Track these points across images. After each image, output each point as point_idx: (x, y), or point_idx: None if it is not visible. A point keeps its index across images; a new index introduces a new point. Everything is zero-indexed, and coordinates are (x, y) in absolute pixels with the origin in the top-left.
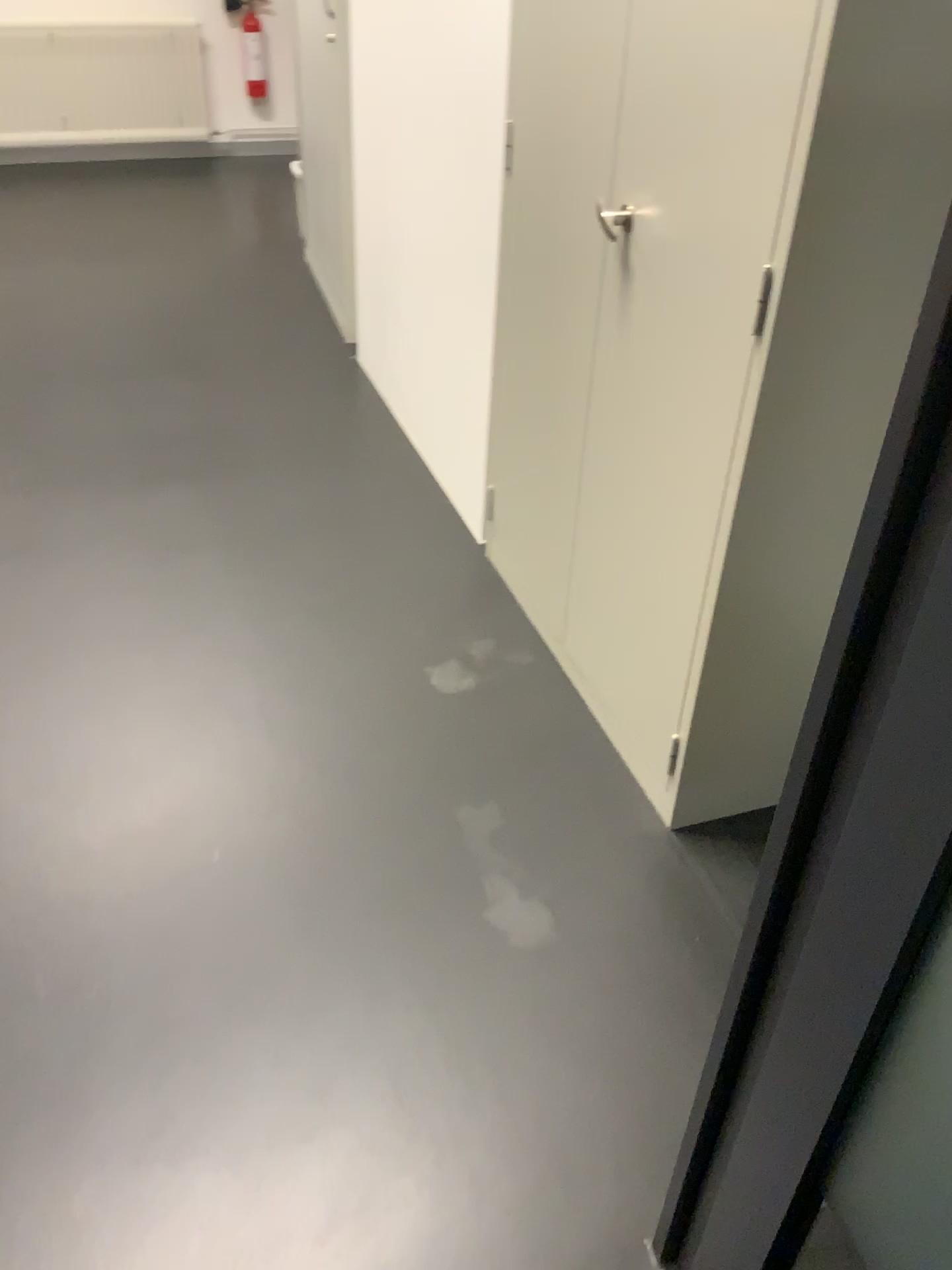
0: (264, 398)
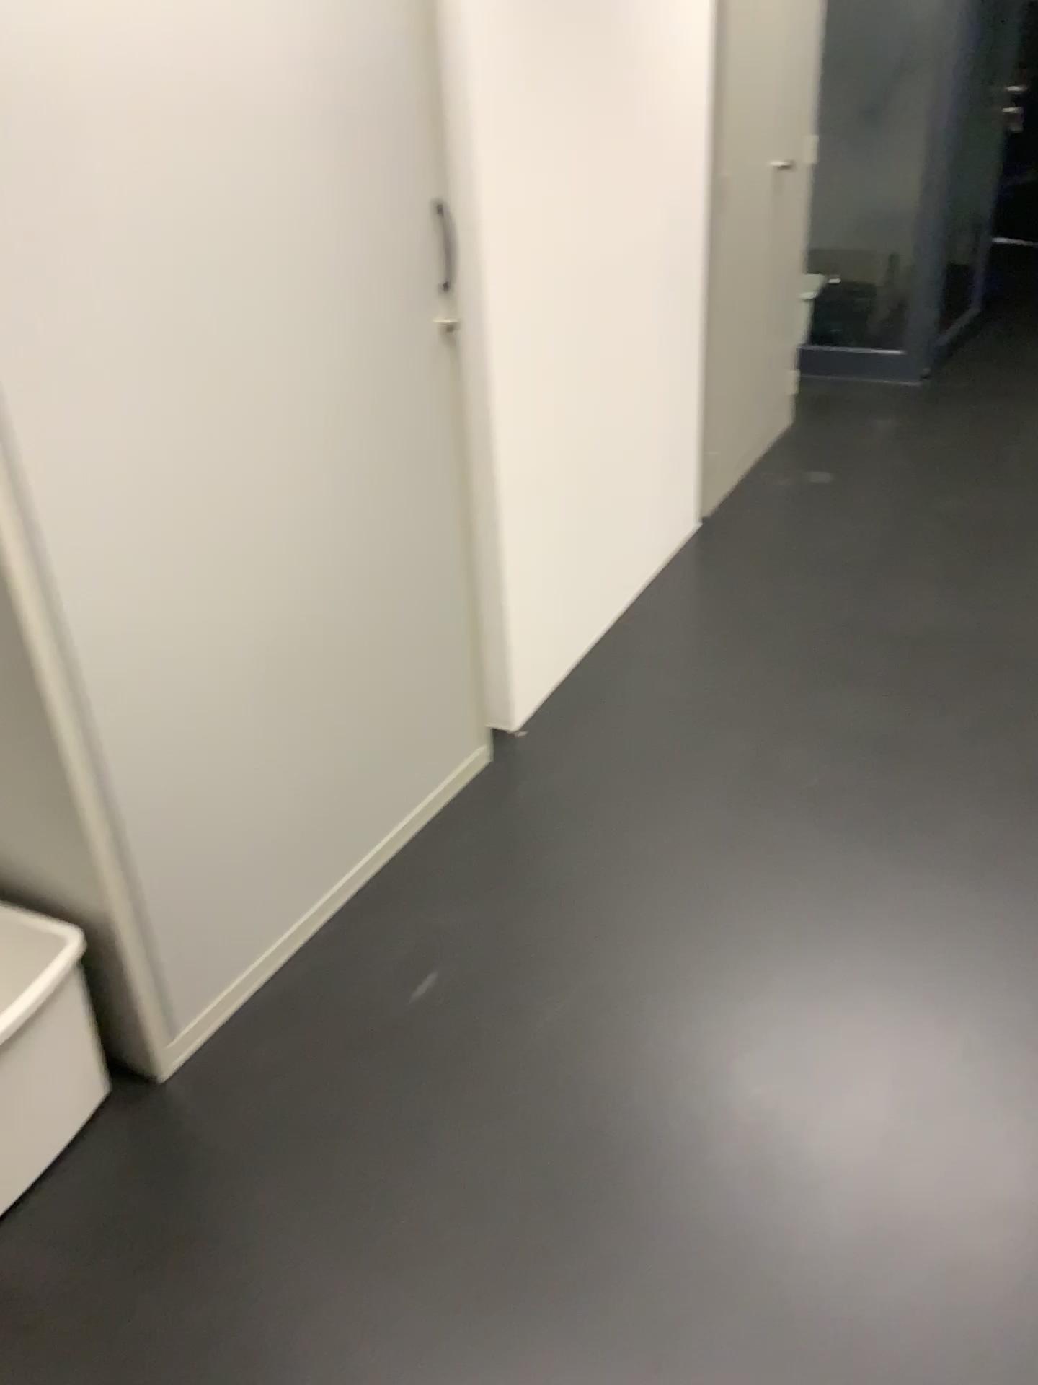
0: (717, 697)
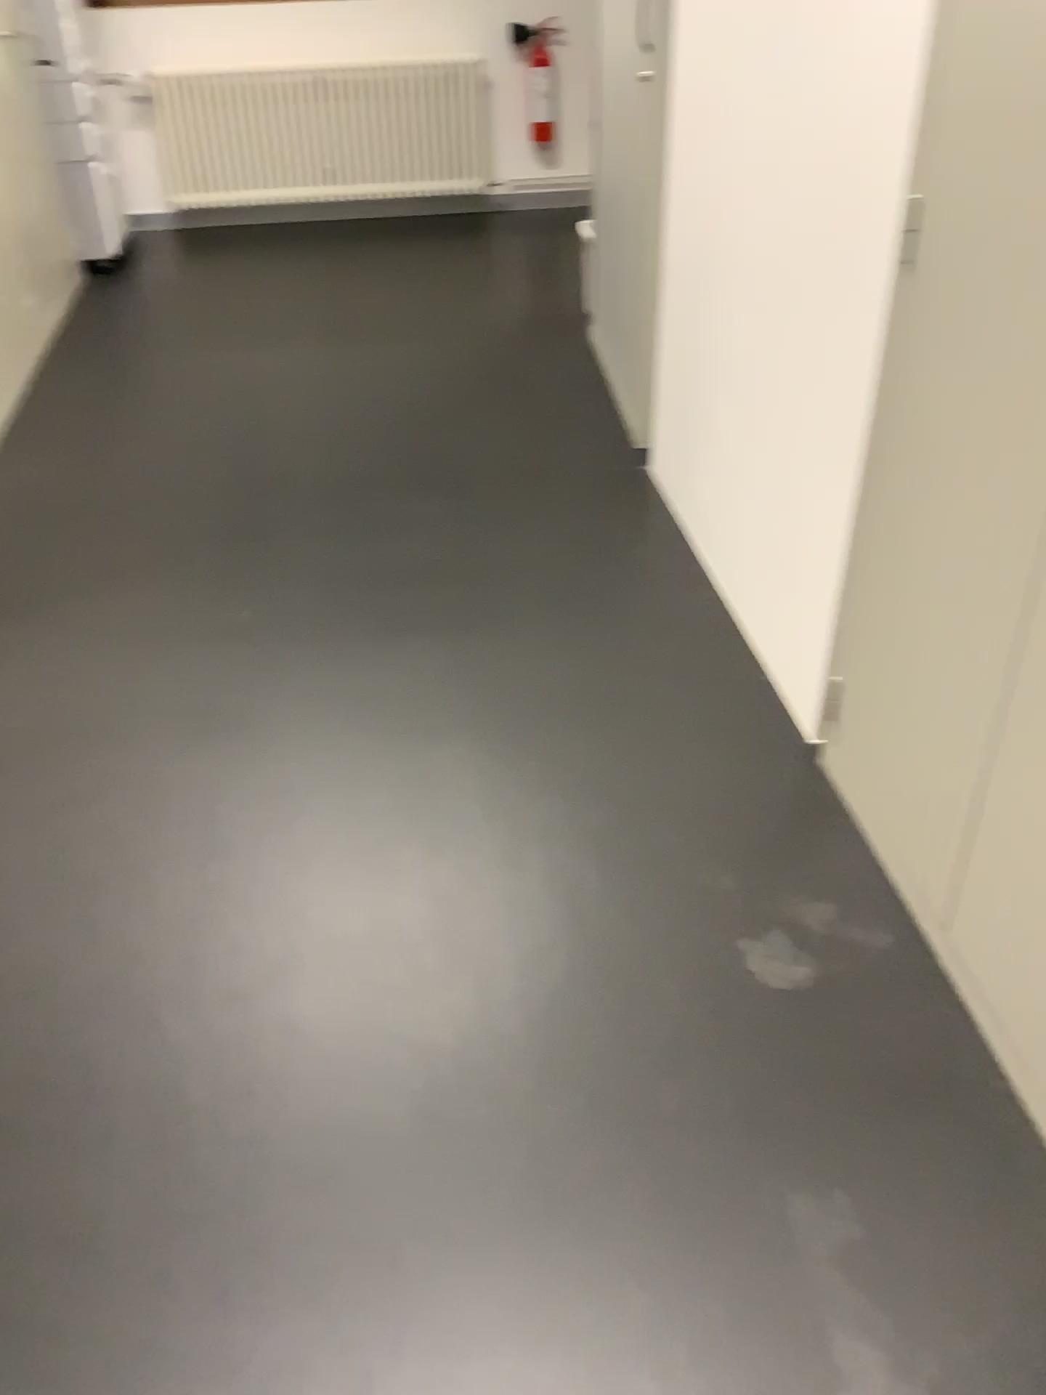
0: (534, 519)
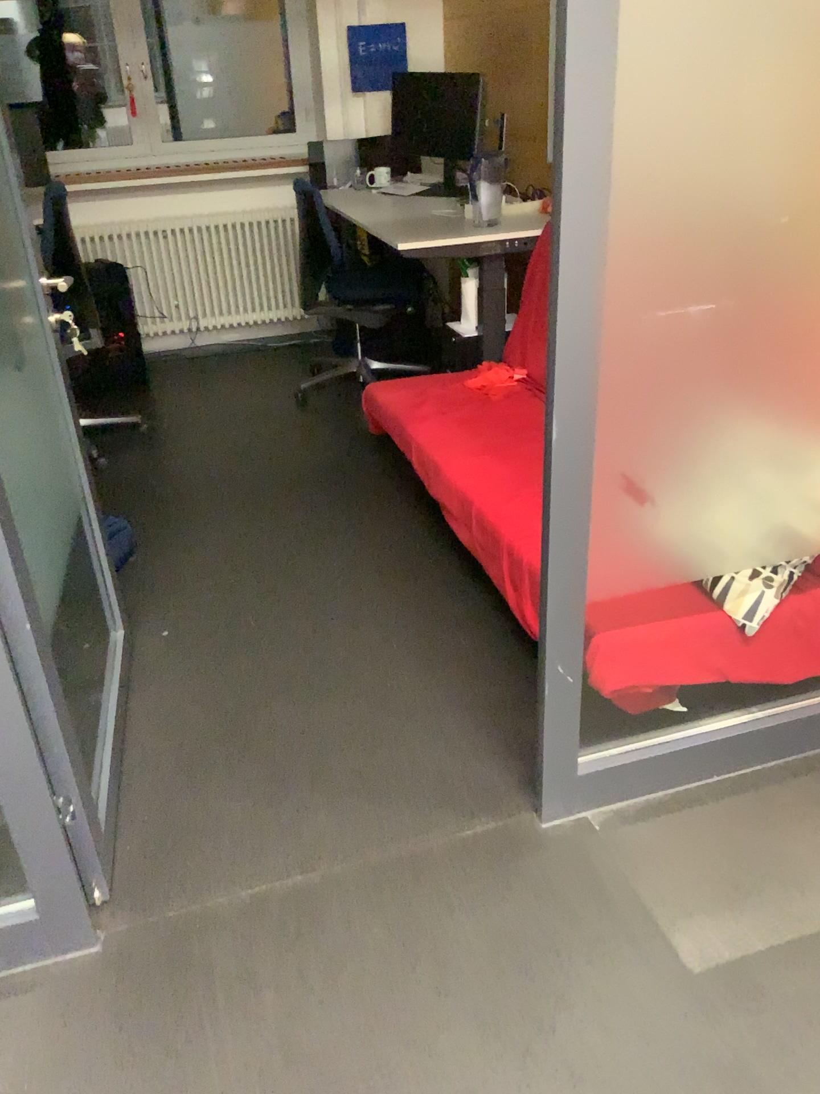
0: None
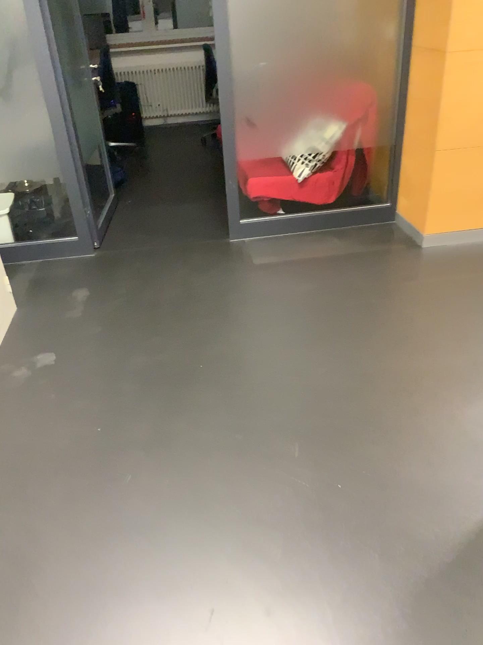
0: None
